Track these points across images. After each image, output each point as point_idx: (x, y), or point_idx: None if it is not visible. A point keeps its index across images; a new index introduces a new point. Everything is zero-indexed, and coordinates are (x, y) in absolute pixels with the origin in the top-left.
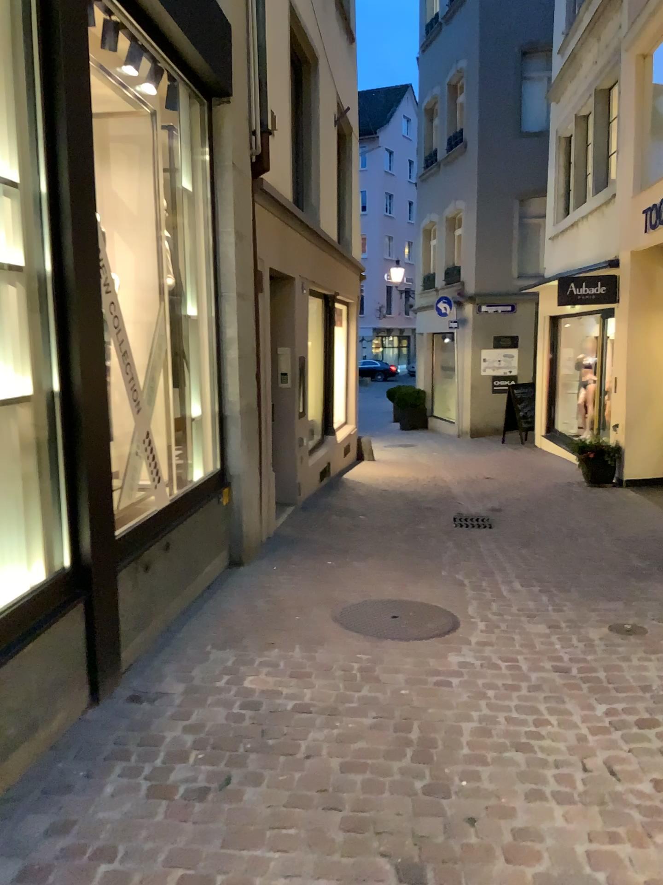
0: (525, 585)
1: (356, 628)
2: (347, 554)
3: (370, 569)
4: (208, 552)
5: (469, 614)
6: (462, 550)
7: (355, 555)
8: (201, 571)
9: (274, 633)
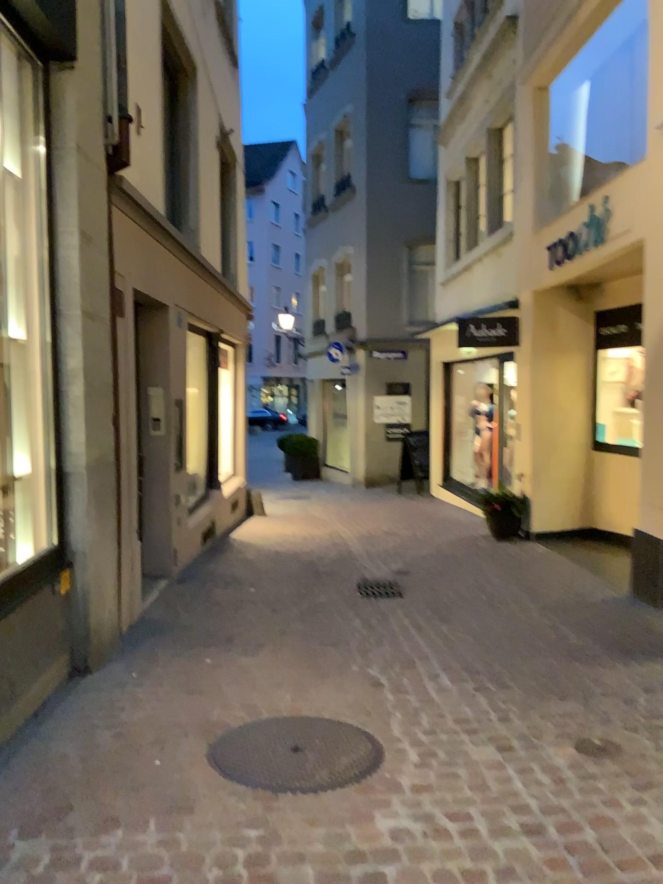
0: (458, 683)
1: (242, 776)
2: (232, 646)
3: (260, 669)
4: (35, 663)
5: (396, 736)
6: (374, 633)
7: (242, 646)
8: (23, 694)
9: (118, 798)
